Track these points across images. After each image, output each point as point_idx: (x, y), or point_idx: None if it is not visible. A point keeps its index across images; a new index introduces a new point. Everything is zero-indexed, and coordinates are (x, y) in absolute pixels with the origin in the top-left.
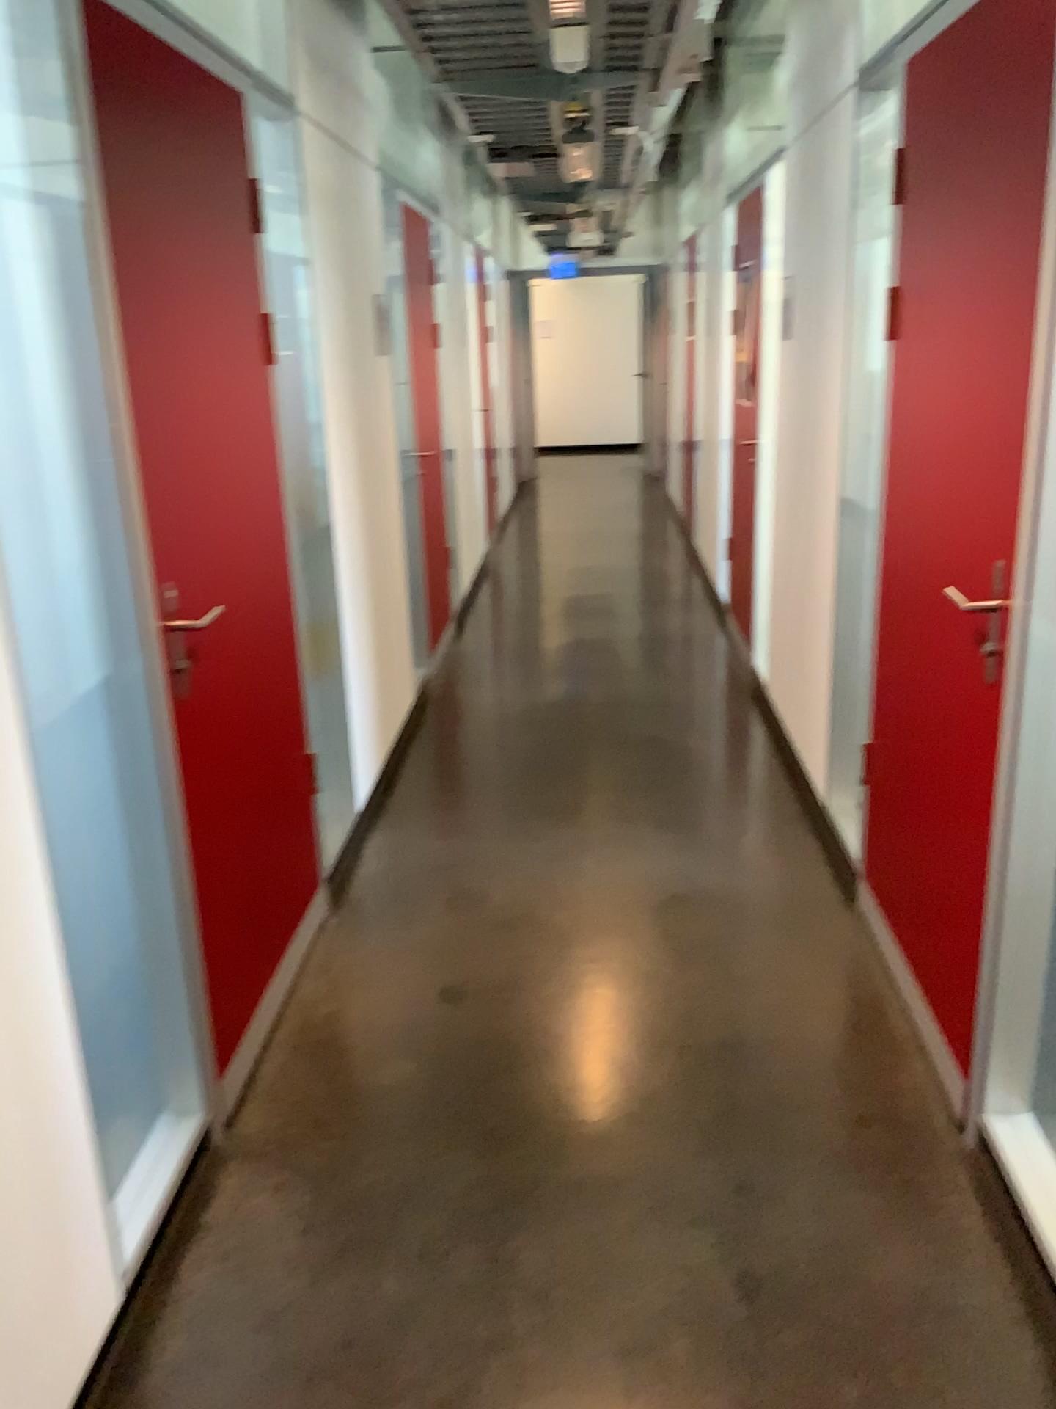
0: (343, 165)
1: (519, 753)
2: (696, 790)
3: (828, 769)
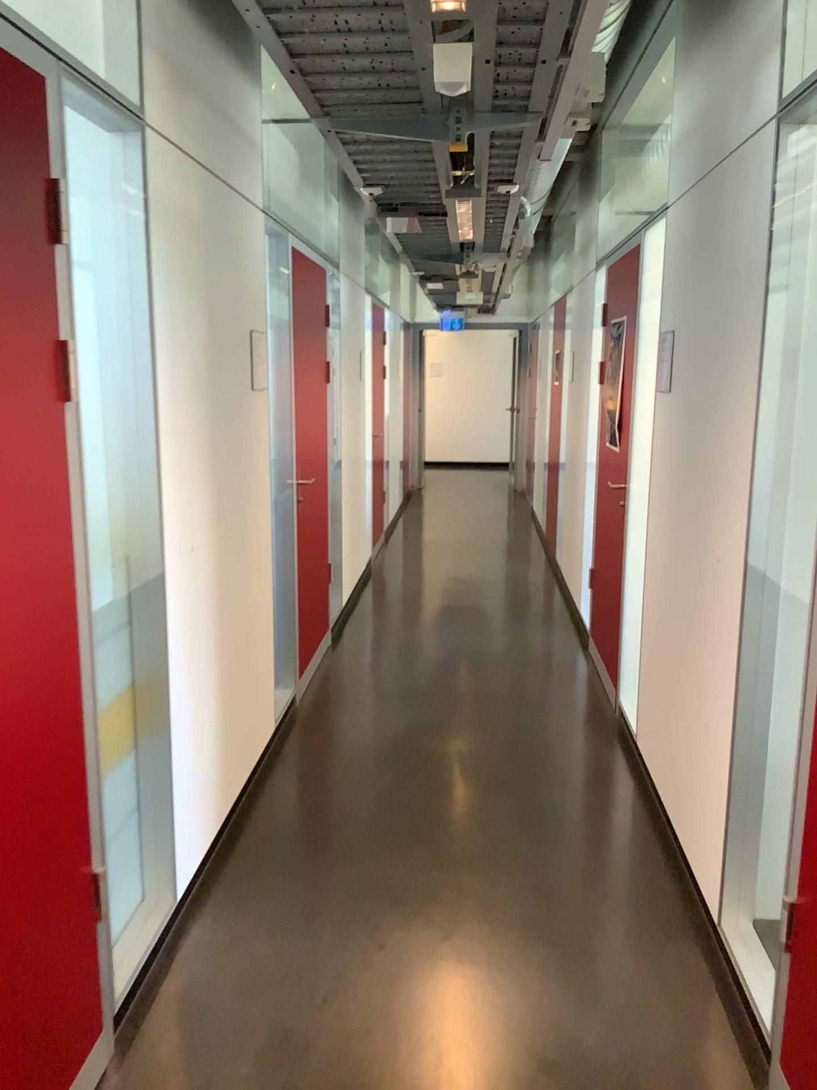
0: (207, 193)
1: (374, 804)
2: (562, 871)
3: (716, 873)
